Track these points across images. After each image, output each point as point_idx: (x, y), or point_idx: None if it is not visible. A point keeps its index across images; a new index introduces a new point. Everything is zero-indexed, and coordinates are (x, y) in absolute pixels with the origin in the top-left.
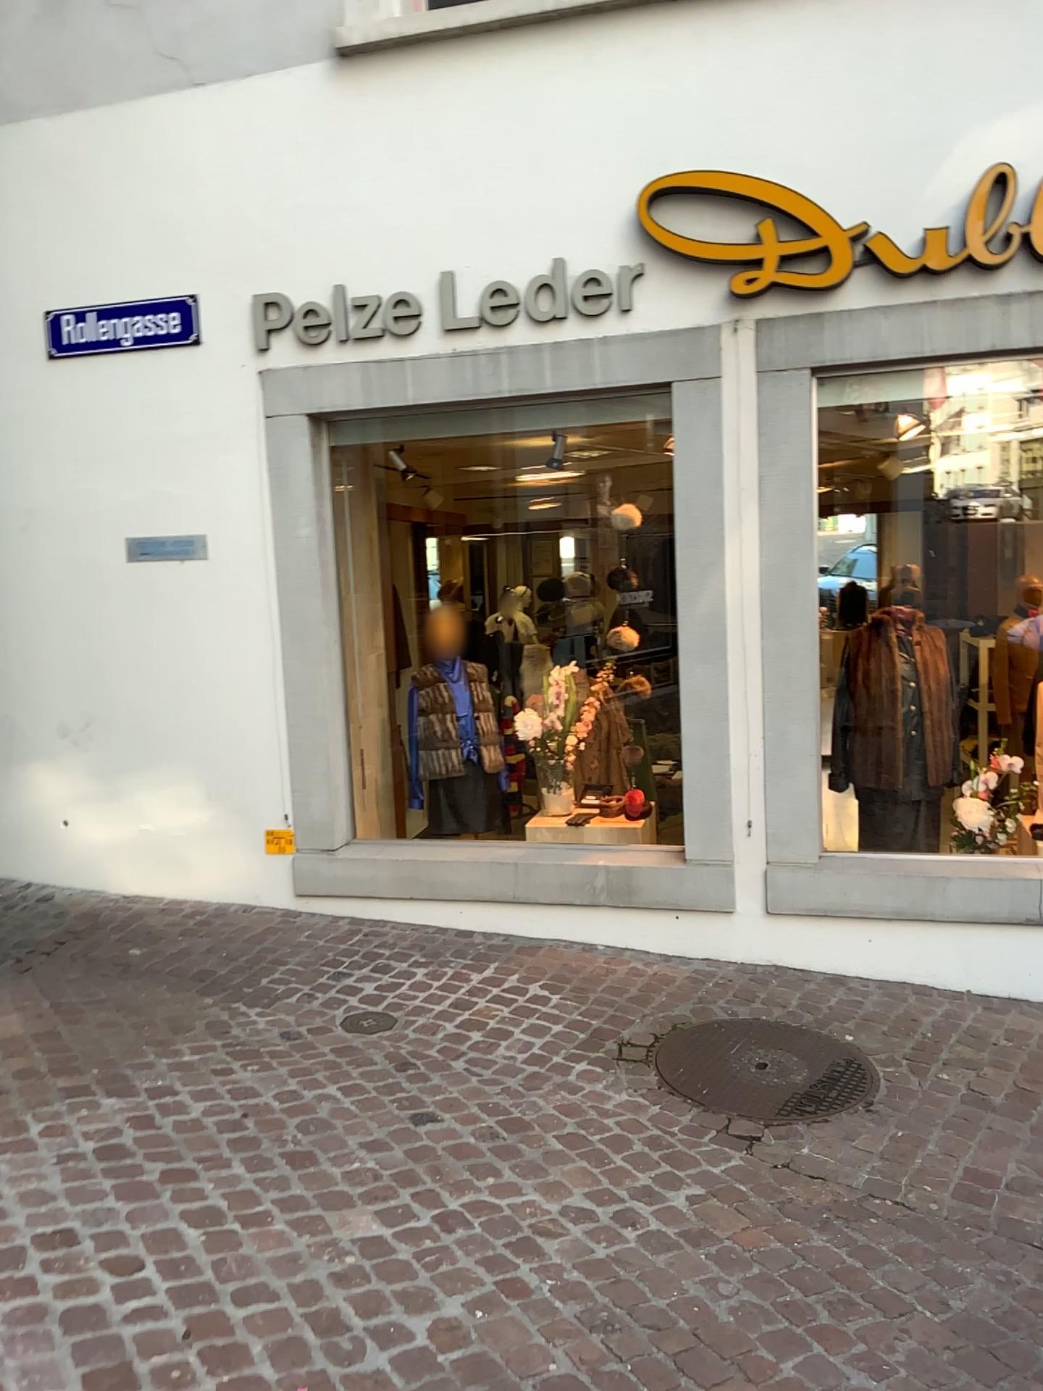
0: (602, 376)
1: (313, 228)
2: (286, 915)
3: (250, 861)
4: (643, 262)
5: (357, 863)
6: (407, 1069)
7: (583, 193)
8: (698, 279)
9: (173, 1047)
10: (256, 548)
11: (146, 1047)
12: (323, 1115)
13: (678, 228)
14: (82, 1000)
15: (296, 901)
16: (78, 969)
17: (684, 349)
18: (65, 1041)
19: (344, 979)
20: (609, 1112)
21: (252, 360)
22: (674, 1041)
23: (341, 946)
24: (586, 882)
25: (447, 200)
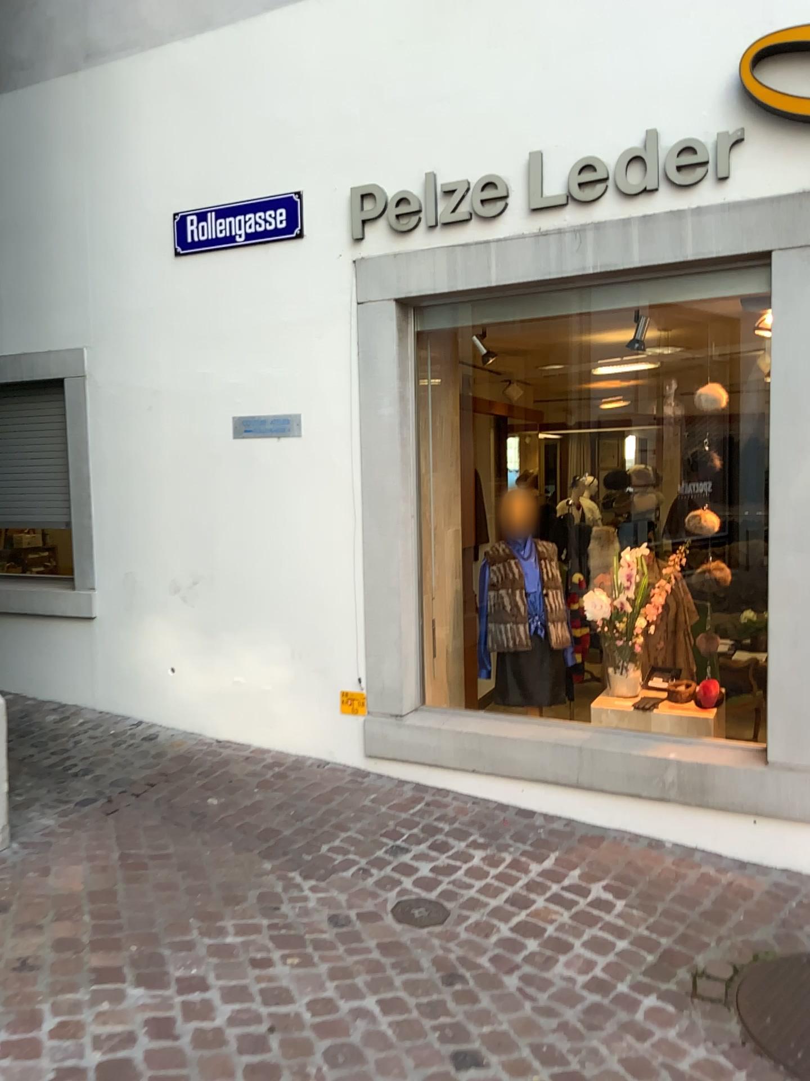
0: (692, 250)
1: (408, 121)
2: (356, 774)
3: (326, 720)
4: (743, 127)
5: (425, 731)
6: (453, 984)
7: (679, 61)
8: (805, 142)
9: (218, 925)
10: (344, 426)
11: (190, 922)
12: (353, 1044)
13: (785, 88)
14: (145, 856)
15: (366, 762)
16: (153, 819)
17: (785, 217)
18: (114, 905)
19: (401, 856)
20: (686, 1080)
21: (347, 250)
22: (757, 979)
23: (403, 816)
24: (654, 773)
25: (538, 82)
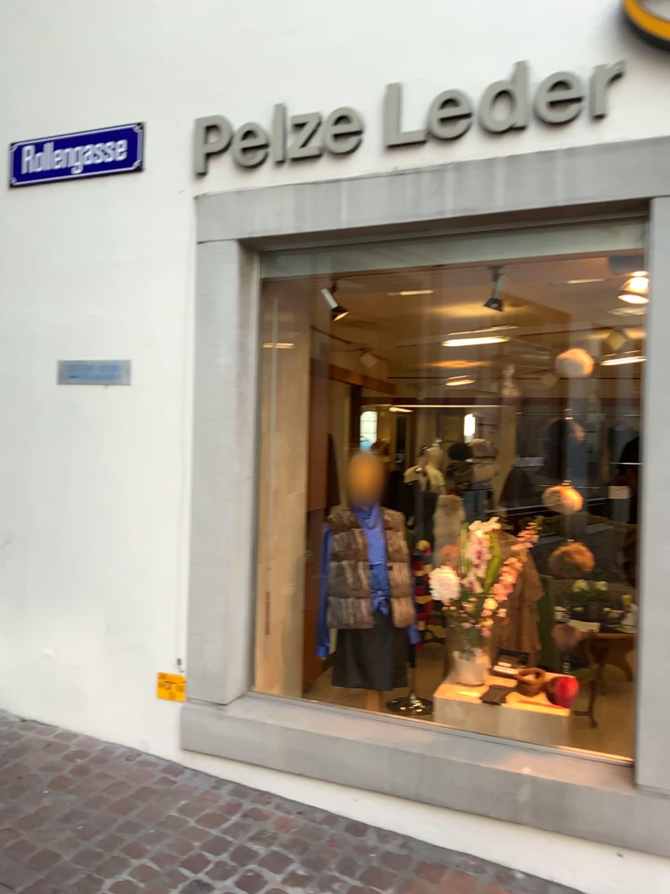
0: (563, 195)
1: (259, 53)
2: (169, 767)
3: (140, 703)
4: (623, 61)
5: (248, 722)
6: None
7: None
8: None
9: None
10: (176, 377)
11: None
12: None
13: None
14: None
15: (182, 753)
16: None
17: (669, 161)
18: None
19: None
20: None
21: (189, 188)
22: None
23: (213, 830)
24: (505, 788)
25: (399, 12)
